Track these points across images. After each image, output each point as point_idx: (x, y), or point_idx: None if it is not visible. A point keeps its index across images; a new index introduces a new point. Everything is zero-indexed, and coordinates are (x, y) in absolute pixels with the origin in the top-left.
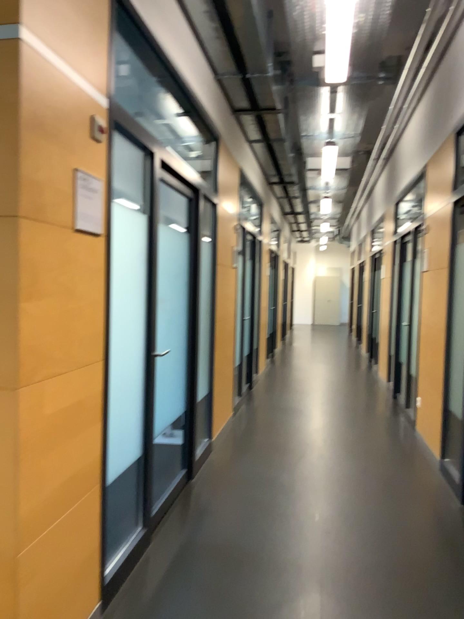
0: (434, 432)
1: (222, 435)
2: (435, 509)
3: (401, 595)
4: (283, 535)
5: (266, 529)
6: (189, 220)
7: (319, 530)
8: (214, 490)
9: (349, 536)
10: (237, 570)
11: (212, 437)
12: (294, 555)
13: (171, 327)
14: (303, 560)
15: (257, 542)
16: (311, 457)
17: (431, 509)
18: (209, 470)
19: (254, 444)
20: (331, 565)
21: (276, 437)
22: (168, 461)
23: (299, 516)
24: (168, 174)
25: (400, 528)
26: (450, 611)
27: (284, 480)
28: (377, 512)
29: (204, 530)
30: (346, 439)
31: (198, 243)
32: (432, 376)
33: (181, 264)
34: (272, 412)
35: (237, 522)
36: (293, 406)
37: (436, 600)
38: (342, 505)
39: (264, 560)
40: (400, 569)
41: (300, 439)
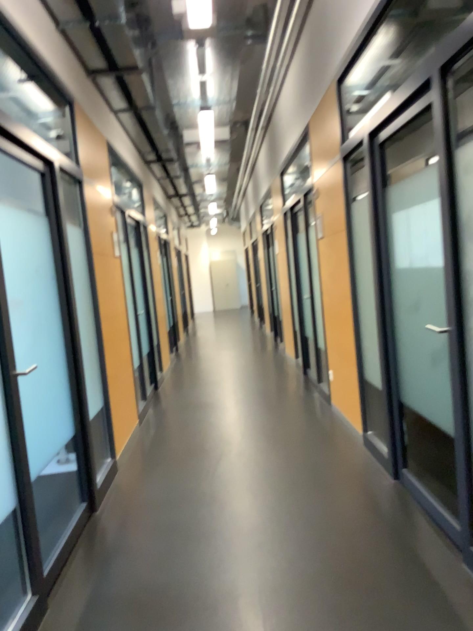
0: (353, 404)
1: (127, 449)
2: (368, 490)
3: (353, 605)
4: (210, 560)
5: (189, 555)
6: (46, 201)
7: (250, 544)
8: (123, 519)
9: (284, 543)
10: (160, 622)
11: (115, 454)
12: (225, 583)
13: (41, 335)
14: (237, 587)
15: (180, 576)
16: (229, 456)
17: (364, 491)
18: (115, 495)
19: (165, 453)
20: (270, 586)
21: (188, 440)
22: (65, 493)
23: (225, 531)
24: (5, 142)
25: (337, 520)
26: (408, 612)
27: (203, 490)
28: (310, 507)
29: (114, 575)
30: (265, 428)
31: (61, 229)
32: (344, 346)
33: (42, 257)
34: (181, 411)
35: (154, 555)
36: (203, 401)
37: (391, 602)
38: (271, 506)
39: (191, 598)
40: (346, 572)
41: (216, 437)
